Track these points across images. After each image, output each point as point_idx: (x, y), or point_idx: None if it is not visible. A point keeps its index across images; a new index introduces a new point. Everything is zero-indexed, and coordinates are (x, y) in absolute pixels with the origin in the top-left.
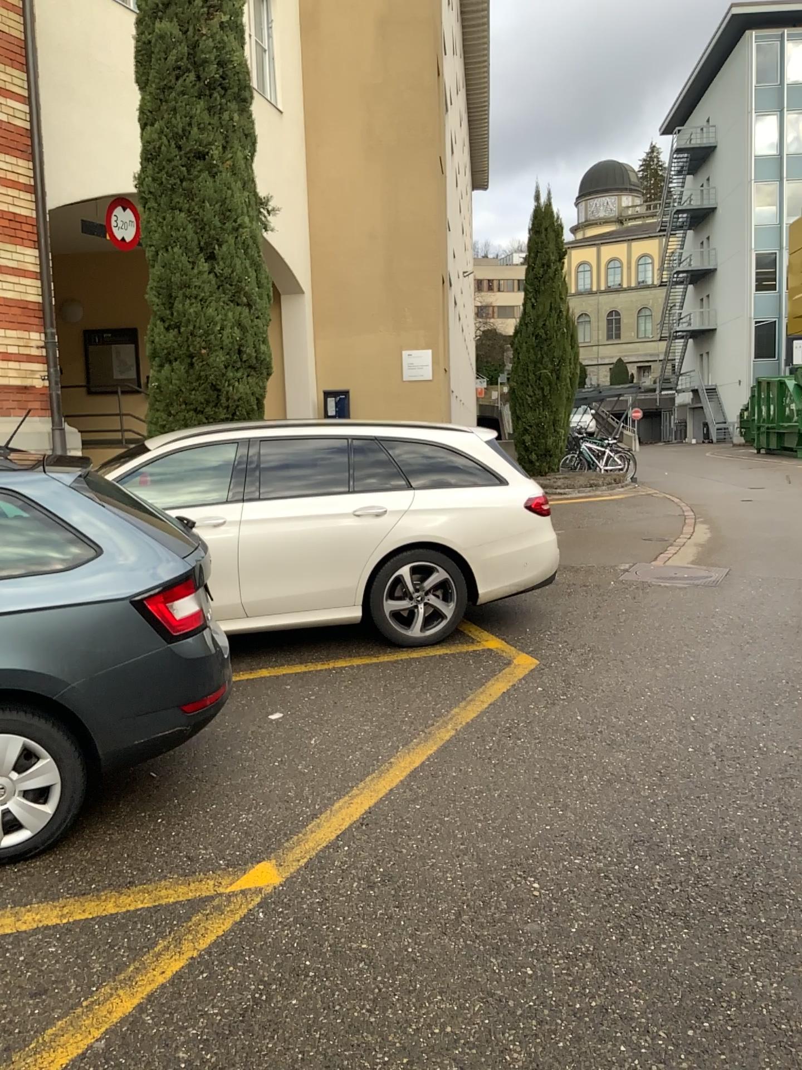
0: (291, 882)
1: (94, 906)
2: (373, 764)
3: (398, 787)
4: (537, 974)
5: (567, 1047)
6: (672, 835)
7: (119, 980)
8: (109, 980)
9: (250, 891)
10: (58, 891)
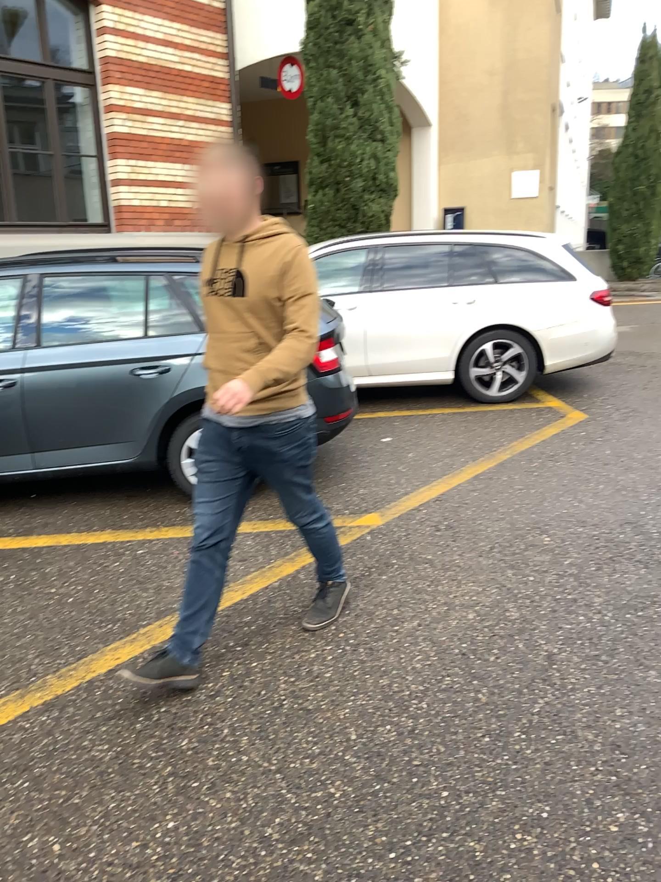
0: (390, 524)
1: (273, 526)
2: (451, 469)
3: (466, 482)
4: (538, 581)
5: (548, 614)
6: (653, 522)
7: (288, 559)
8: (282, 559)
9: (365, 526)
10: (252, 517)
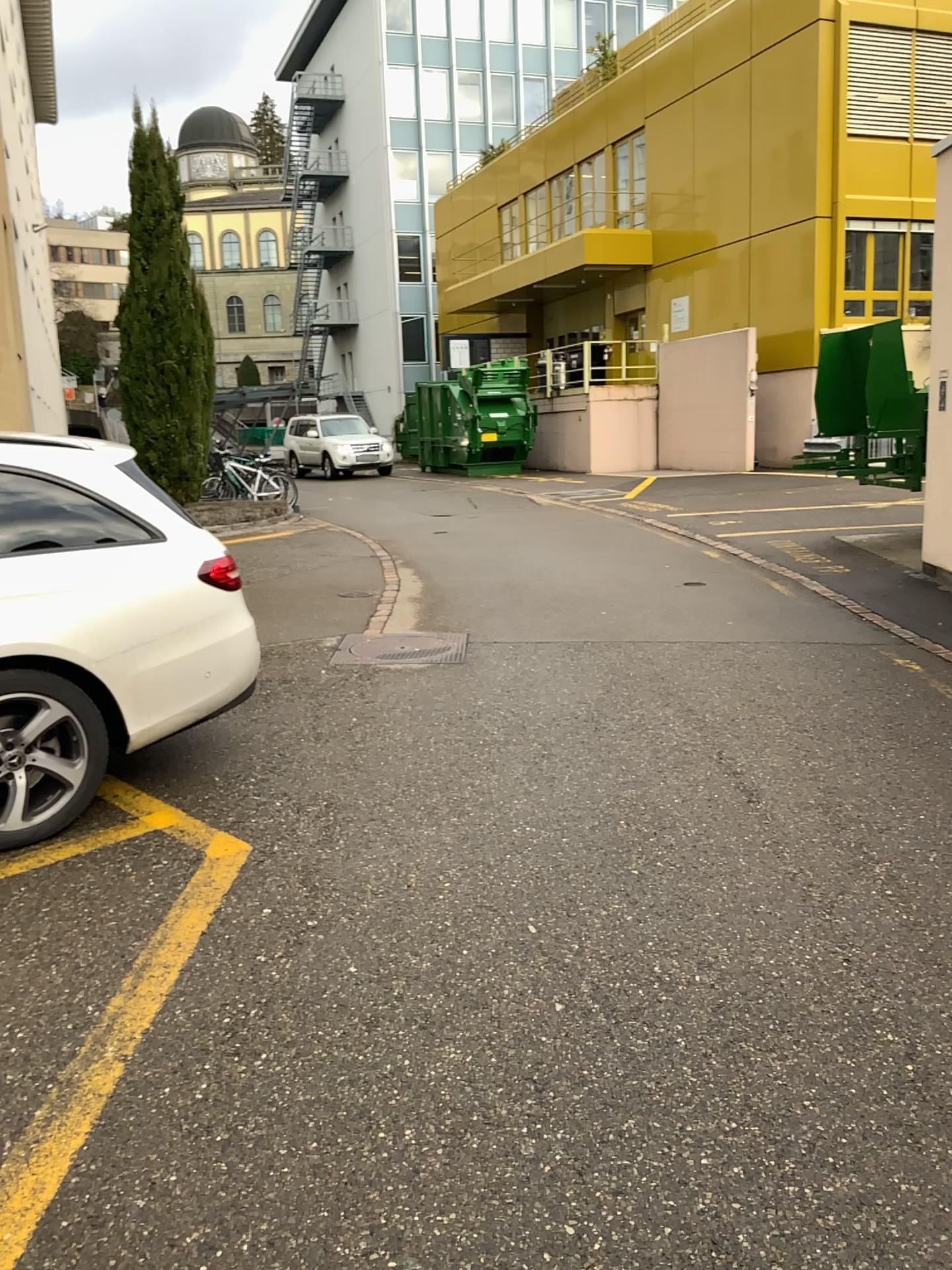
0: None
1: None
2: None
3: None
4: None
5: None
6: None
7: None
8: None
9: None
10: None
